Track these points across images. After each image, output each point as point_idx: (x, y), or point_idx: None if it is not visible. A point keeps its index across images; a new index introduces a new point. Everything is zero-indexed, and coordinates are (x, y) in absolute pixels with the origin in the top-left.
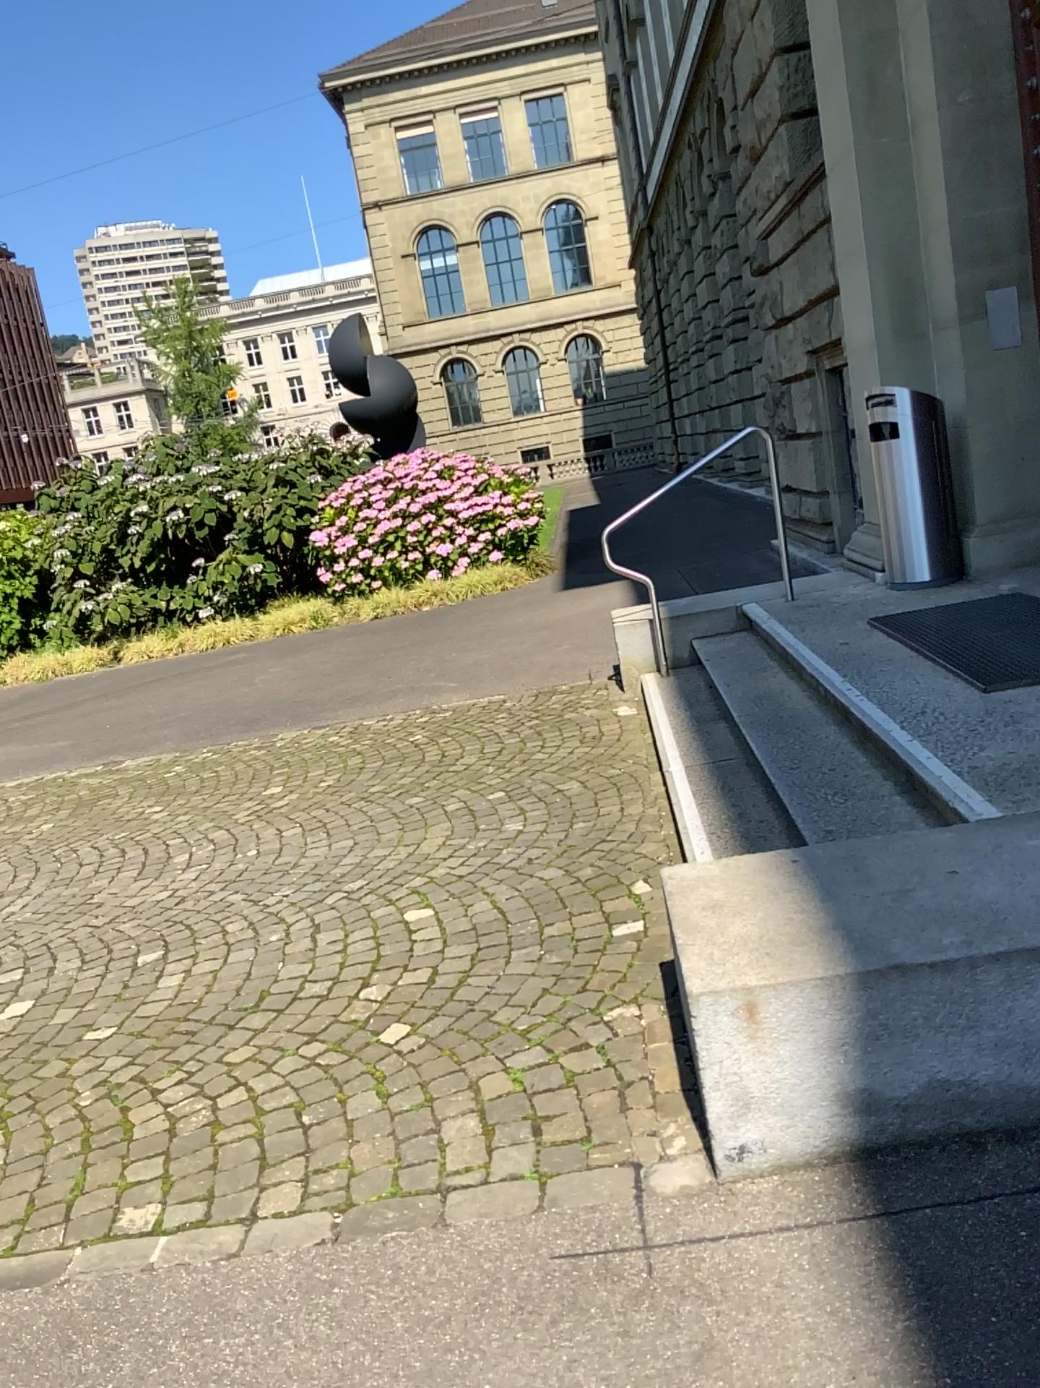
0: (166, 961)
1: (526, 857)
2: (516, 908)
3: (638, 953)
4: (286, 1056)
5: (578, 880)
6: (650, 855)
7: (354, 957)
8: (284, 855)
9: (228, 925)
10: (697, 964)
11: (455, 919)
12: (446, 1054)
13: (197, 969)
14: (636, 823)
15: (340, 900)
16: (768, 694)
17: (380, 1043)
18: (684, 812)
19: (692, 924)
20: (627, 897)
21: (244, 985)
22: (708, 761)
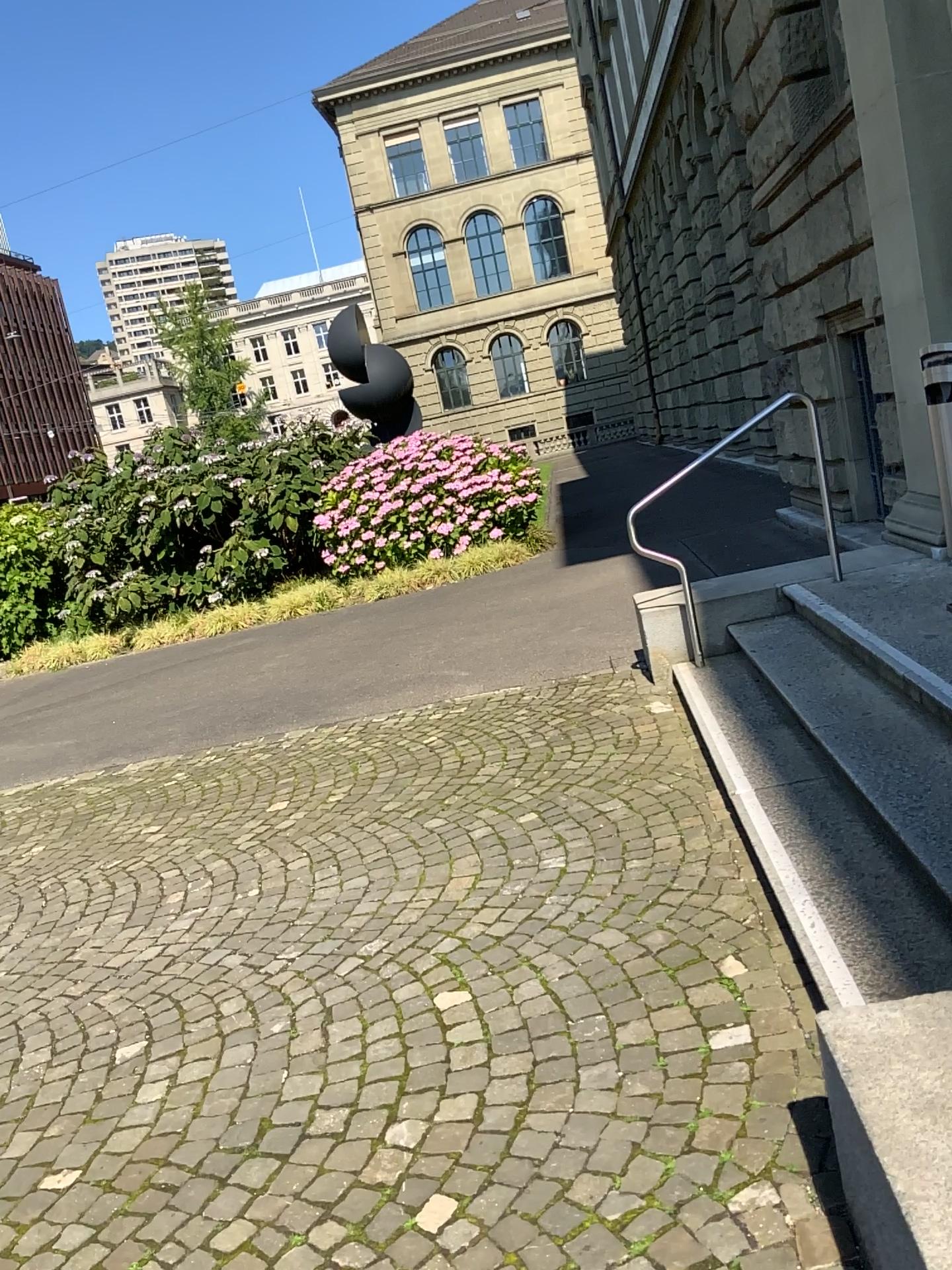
0: (146, 1065)
1: (576, 914)
2: (574, 994)
3: (751, 1083)
4: (292, 1248)
5: (647, 953)
6: (735, 918)
7: (376, 1066)
8: (289, 898)
9: (224, 1005)
10: (940, 1238)
11: (499, 1008)
12: (511, 1263)
13: (182, 1080)
14: (707, 867)
15: (356, 968)
16: (839, 699)
17: (419, 1232)
18: (769, 858)
19: (902, 1139)
20: (717, 985)
21: (239, 1110)
22: (784, 786)
